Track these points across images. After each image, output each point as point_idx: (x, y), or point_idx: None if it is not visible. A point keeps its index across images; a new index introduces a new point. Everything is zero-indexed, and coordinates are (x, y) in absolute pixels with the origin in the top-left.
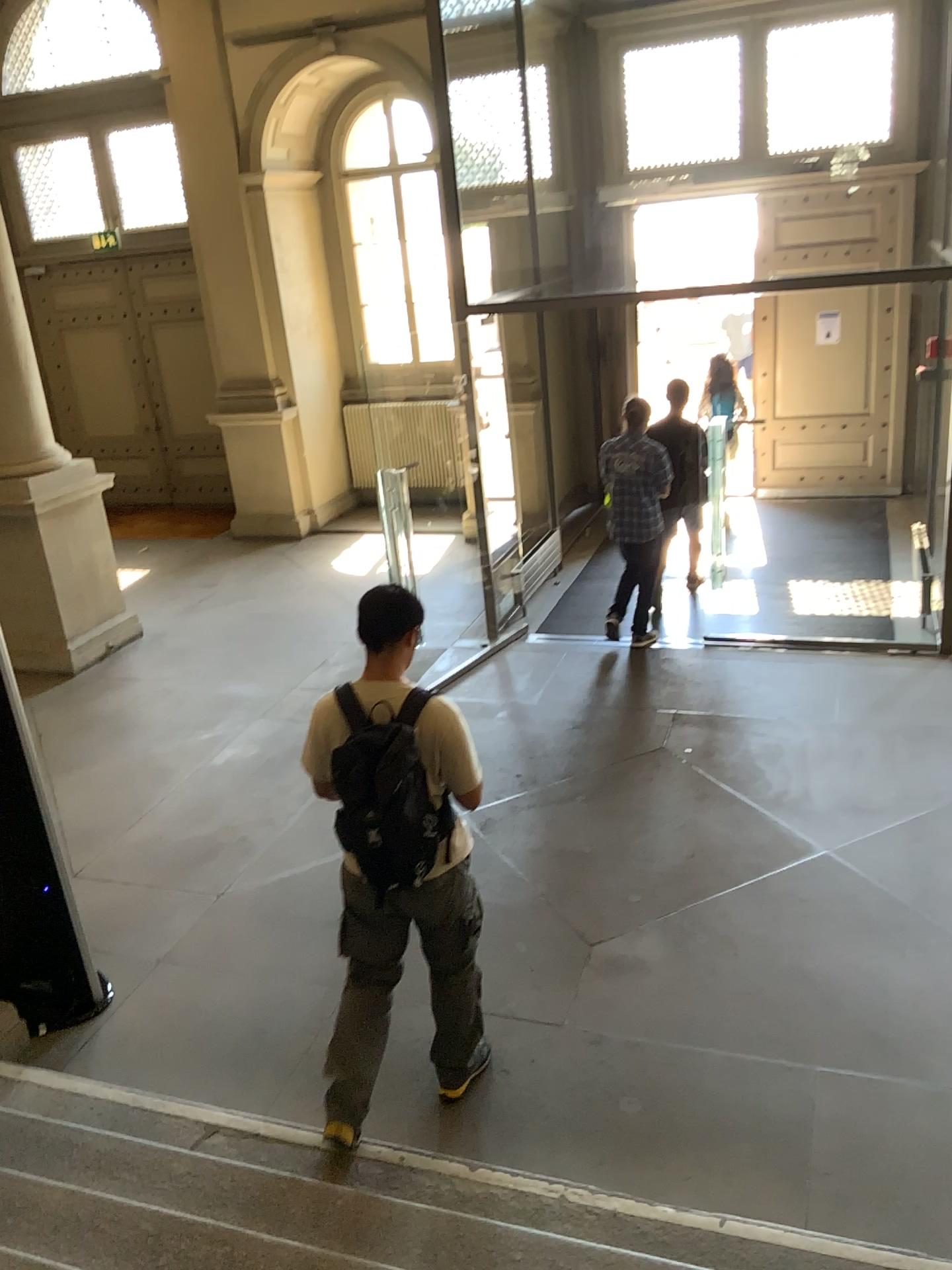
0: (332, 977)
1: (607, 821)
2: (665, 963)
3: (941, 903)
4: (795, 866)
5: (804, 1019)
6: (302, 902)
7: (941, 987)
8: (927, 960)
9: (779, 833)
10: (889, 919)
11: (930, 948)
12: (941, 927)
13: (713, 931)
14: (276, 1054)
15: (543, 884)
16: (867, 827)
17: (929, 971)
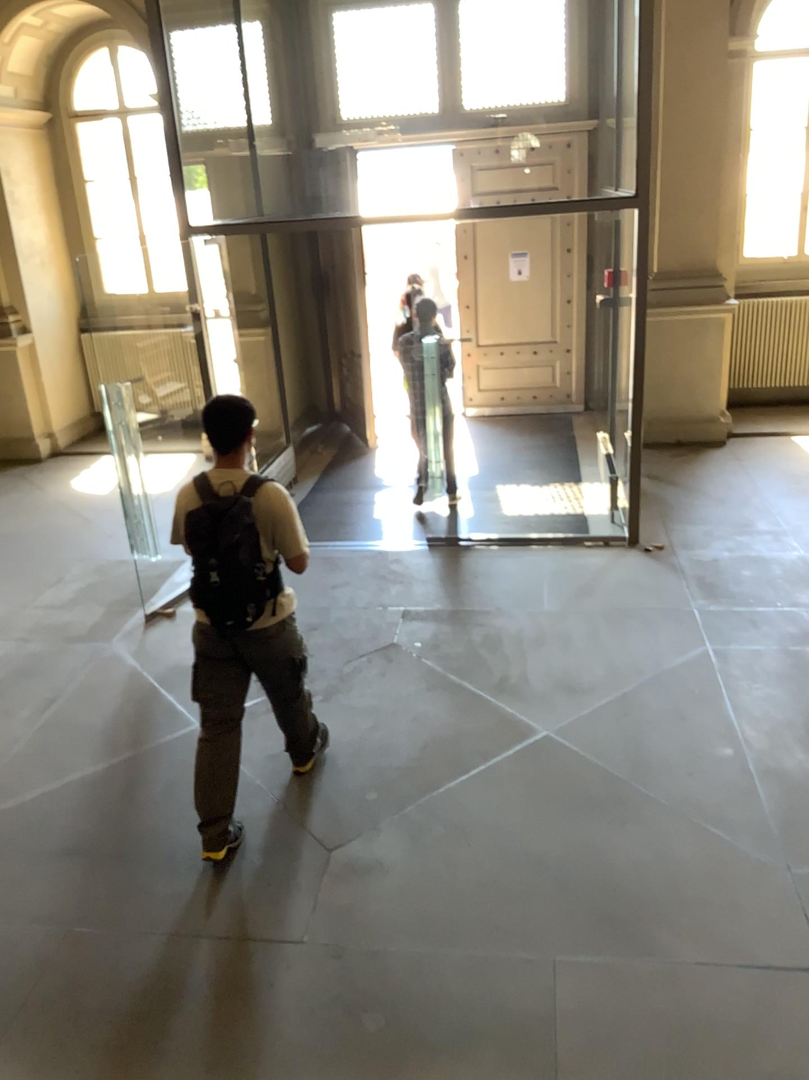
0: (67, 903)
1: (347, 718)
2: (405, 855)
3: (651, 773)
4: (521, 747)
5: (538, 899)
6: (38, 825)
7: (658, 854)
8: (644, 829)
9: (505, 718)
10: (608, 792)
11: (646, 817)
12: (654, 796)
13: (449, 818)
14: (1, 998)
15: (285, 785)
16: (582, 706)
17: (647, 839)
